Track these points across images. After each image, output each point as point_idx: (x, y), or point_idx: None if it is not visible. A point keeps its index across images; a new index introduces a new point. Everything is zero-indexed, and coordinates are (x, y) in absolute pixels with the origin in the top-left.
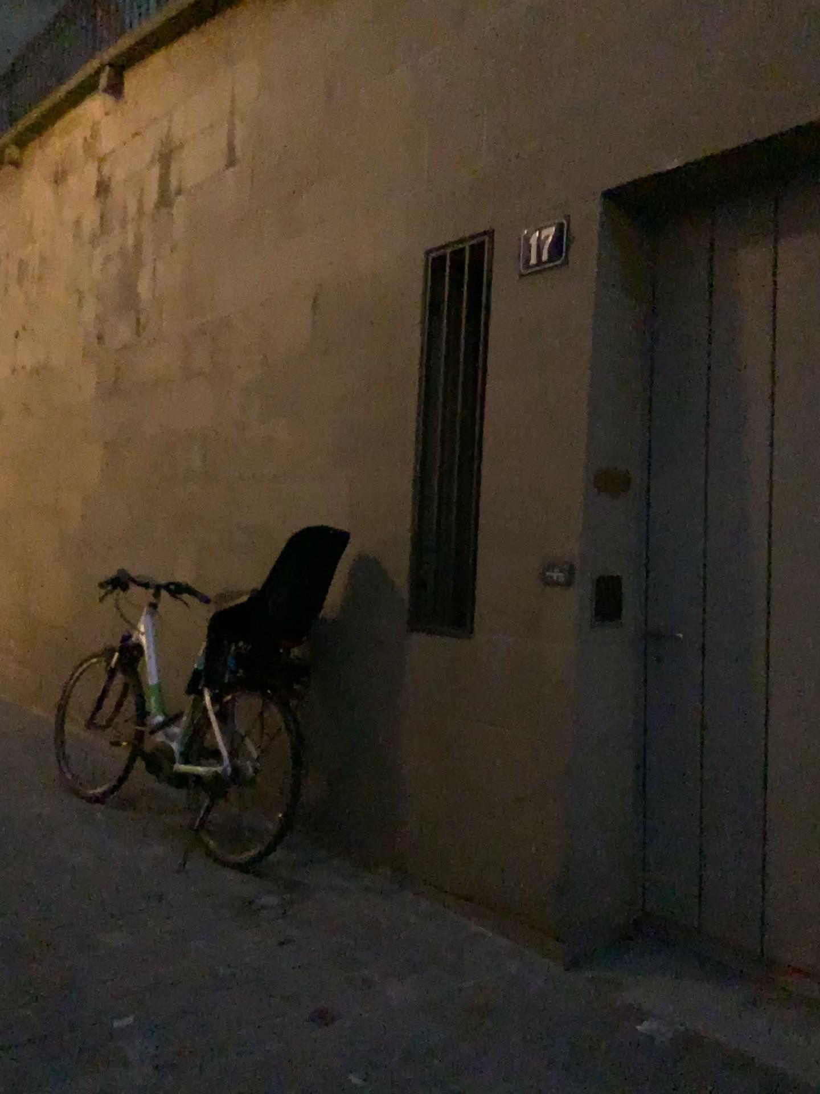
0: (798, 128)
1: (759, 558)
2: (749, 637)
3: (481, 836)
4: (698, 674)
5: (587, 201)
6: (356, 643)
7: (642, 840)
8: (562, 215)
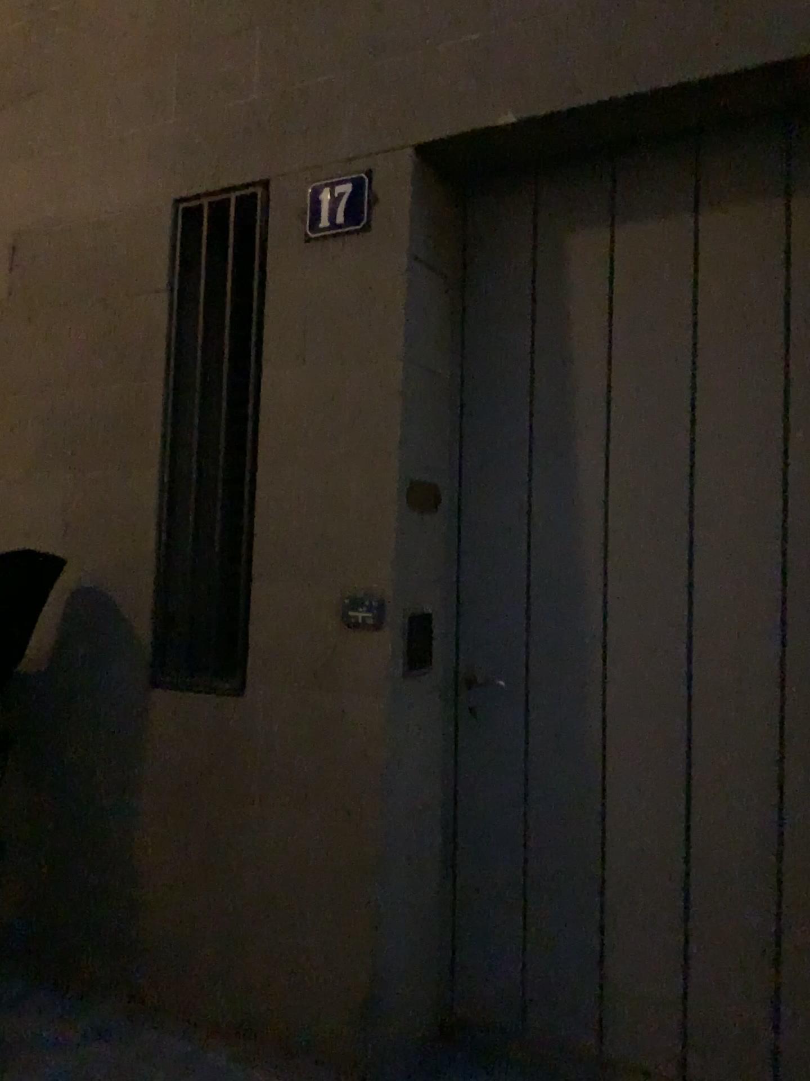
0: (661, 92)
1: (596, 593)
2: (586, 685)
3: (255, 954)
4: (523, 731)
5: (398, 154)
6: (73, 704)
7: (453, 934)
8: (363, 168)
